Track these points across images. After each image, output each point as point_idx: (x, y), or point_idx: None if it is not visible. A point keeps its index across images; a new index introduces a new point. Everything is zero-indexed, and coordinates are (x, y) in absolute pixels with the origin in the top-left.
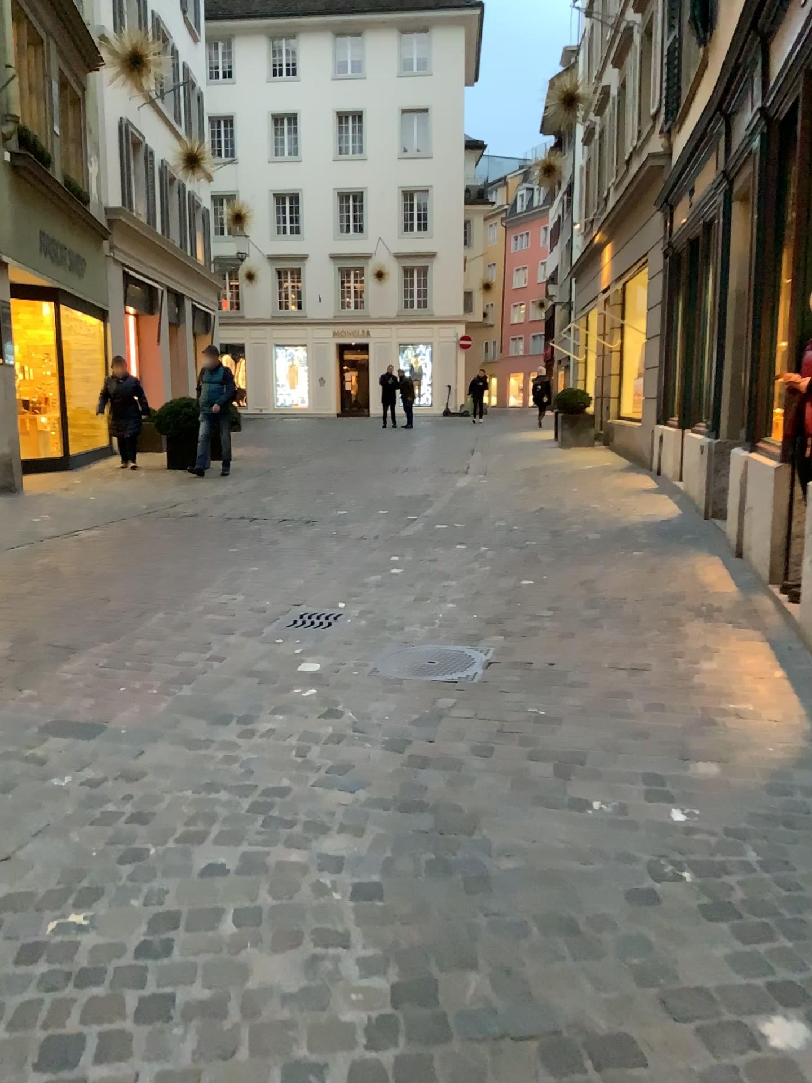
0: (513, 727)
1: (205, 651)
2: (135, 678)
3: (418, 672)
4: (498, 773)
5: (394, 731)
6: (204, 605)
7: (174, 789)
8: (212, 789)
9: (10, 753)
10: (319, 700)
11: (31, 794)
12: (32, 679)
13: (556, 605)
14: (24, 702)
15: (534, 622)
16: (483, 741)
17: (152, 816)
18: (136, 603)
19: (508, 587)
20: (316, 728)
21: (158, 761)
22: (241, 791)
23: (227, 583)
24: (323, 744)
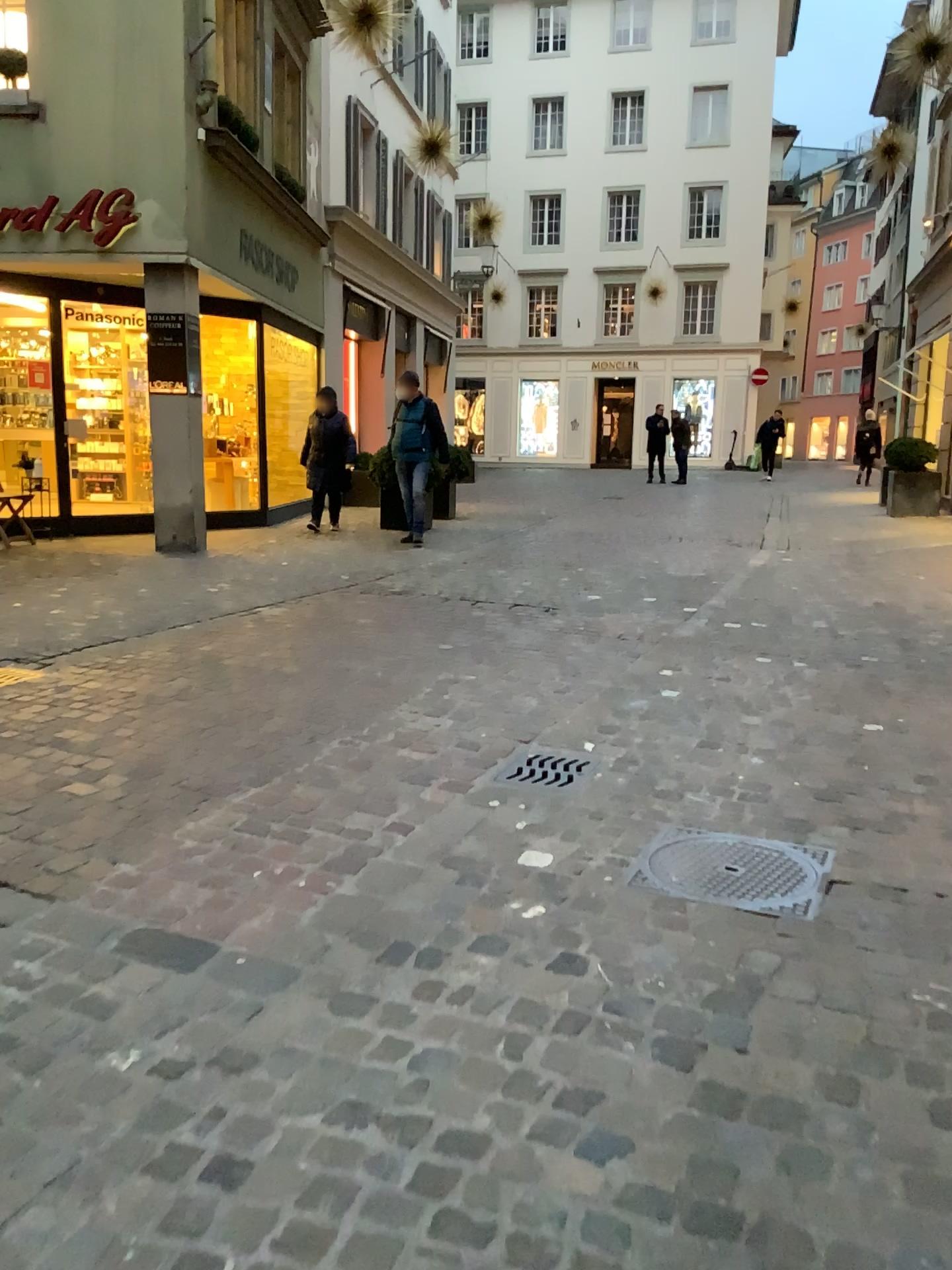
0: (891, 1042)
1: (383, 819)
2: (274, 859)
3: (713, 893)
4: (877, 1158)
5: (674, 1020)
6: (394, 736)
7: (290, 1113)
8: (353, 1123)
9: (58, 993)
10: (549, 935)
11: (63, 1089)
12: (132, 846)
13: (928, 779)
14: (109, 888)
15: (897, 809)
16: (838, 1069)
17: (240, 1178)
18: (304, 725)
19: (847, 739)
20: (541, 999)
21: (276, 1039)
22: (401, 1139)
23: (430, 703)
24: (552, 1034)
